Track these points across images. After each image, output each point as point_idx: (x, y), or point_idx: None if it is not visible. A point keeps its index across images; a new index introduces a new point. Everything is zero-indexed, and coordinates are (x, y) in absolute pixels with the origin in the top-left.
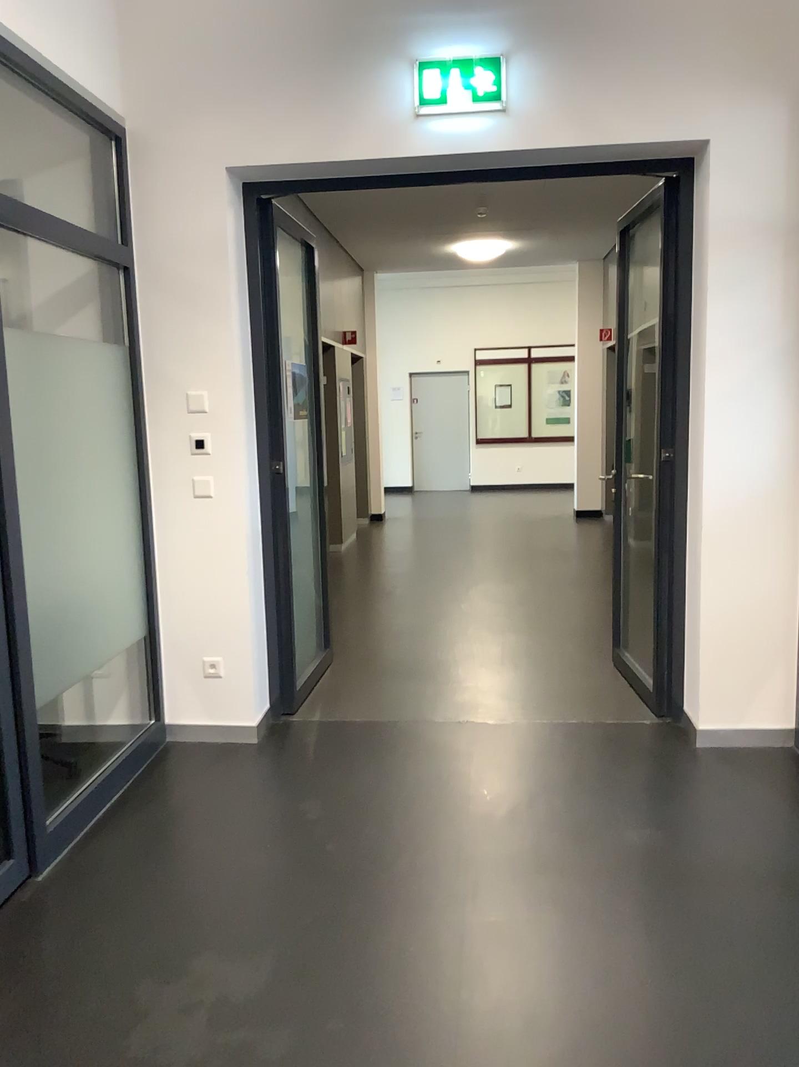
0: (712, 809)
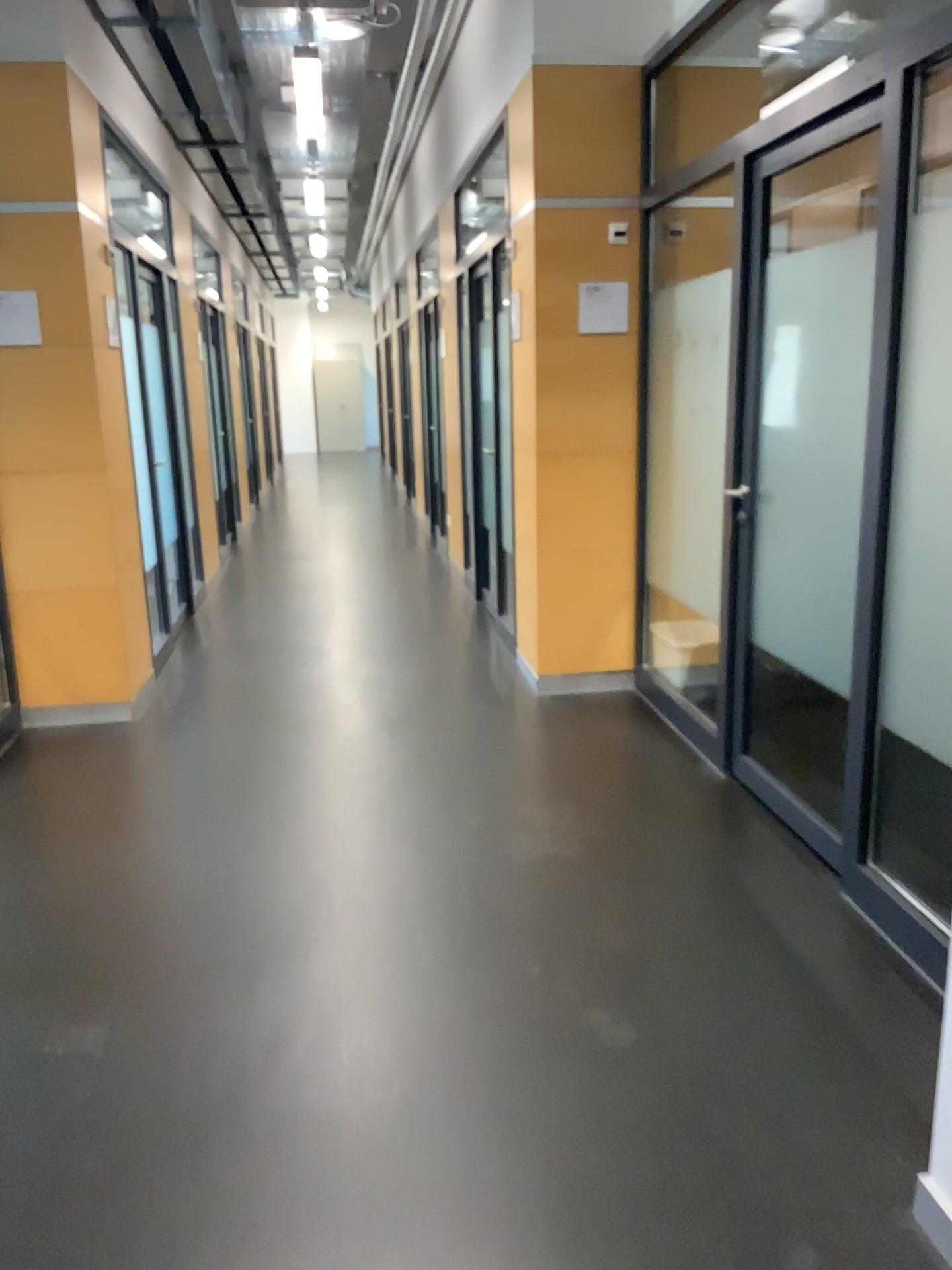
0: None
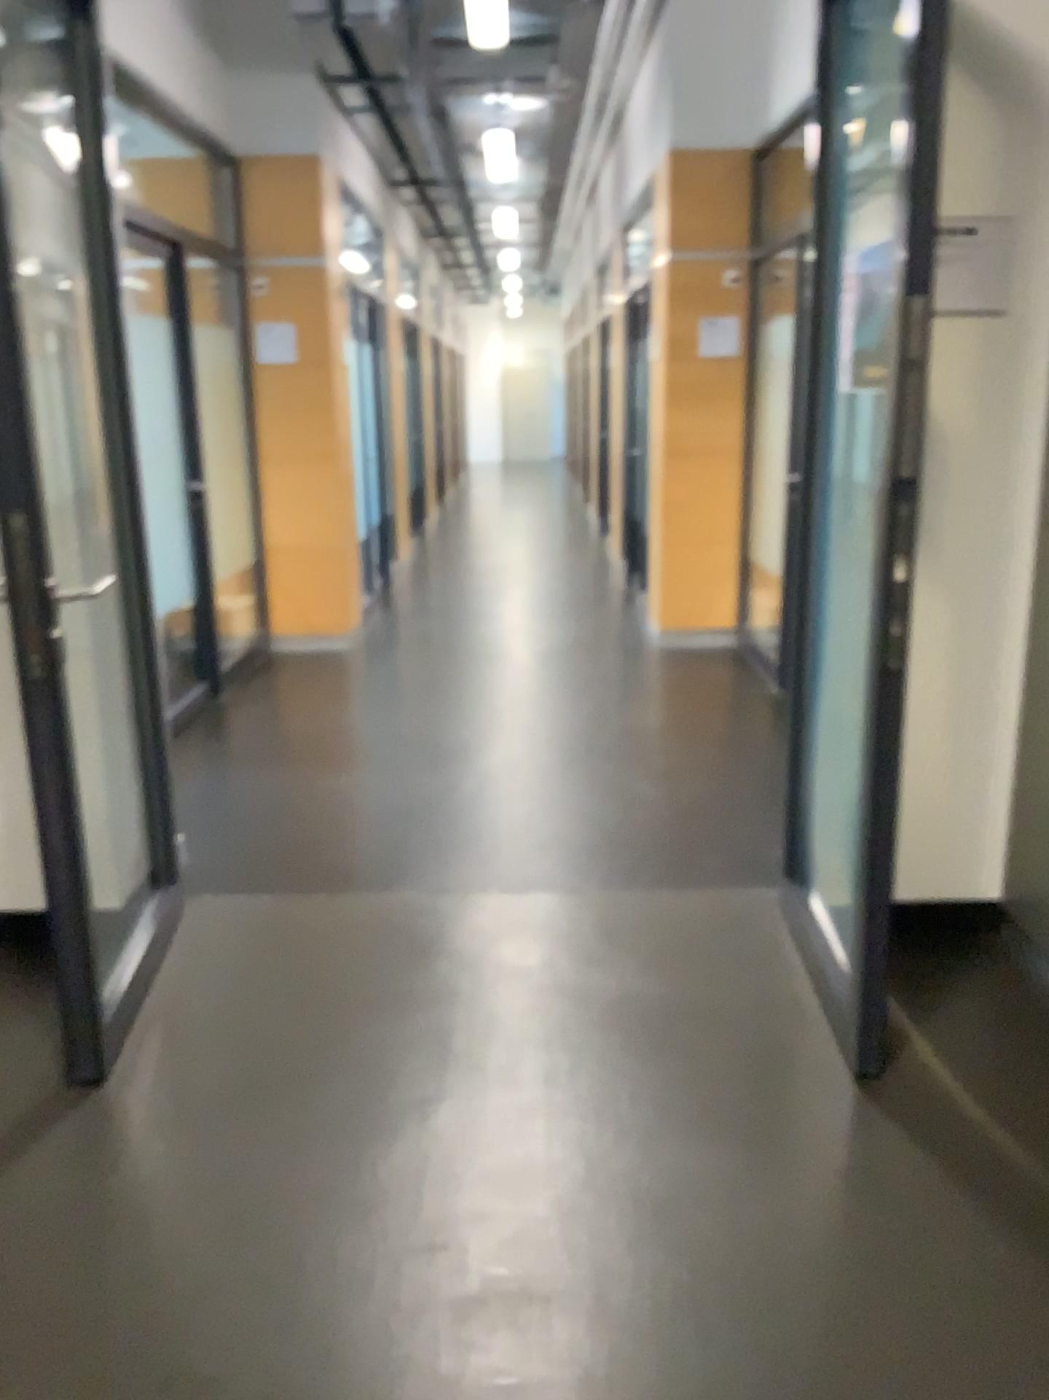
0: (251, 798)
